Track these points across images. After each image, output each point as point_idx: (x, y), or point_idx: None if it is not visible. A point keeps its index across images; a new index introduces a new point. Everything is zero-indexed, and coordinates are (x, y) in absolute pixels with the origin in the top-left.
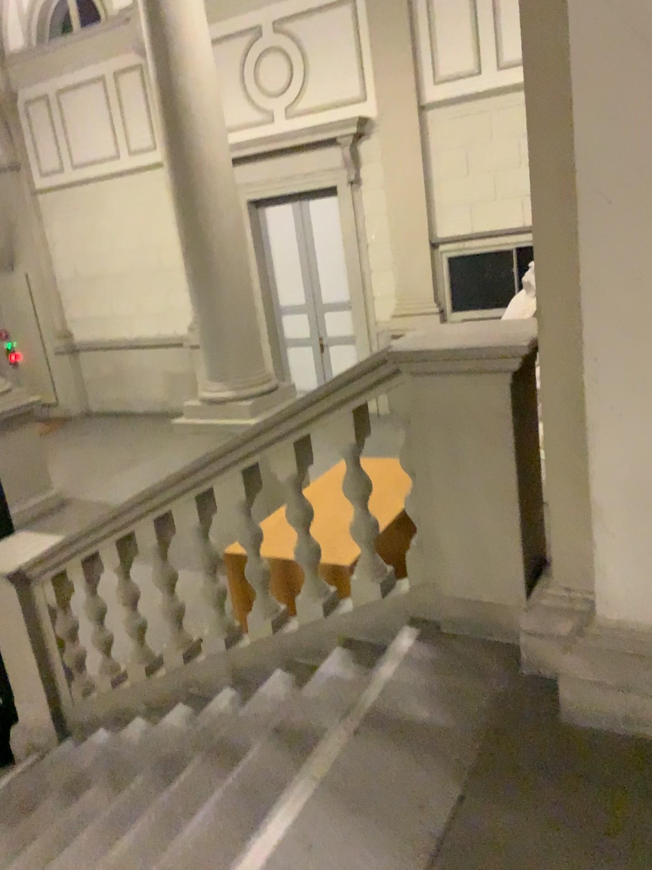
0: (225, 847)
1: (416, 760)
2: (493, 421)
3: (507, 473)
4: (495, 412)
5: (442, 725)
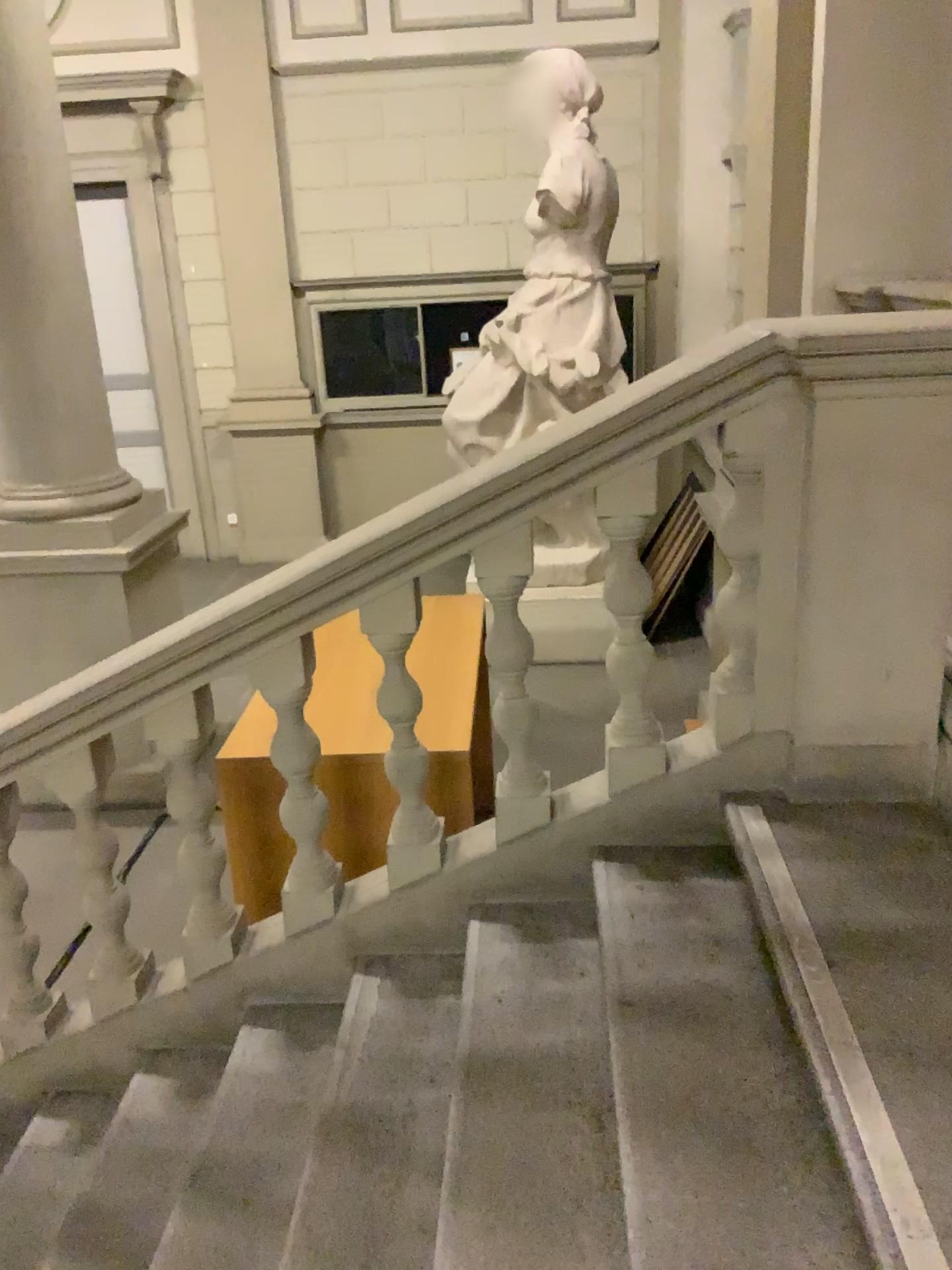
0: (698, 1217)
1: (947, 986)
2: (923, 450)
3: (929, 534)
4: (929, 436)
5: (929, 929)
